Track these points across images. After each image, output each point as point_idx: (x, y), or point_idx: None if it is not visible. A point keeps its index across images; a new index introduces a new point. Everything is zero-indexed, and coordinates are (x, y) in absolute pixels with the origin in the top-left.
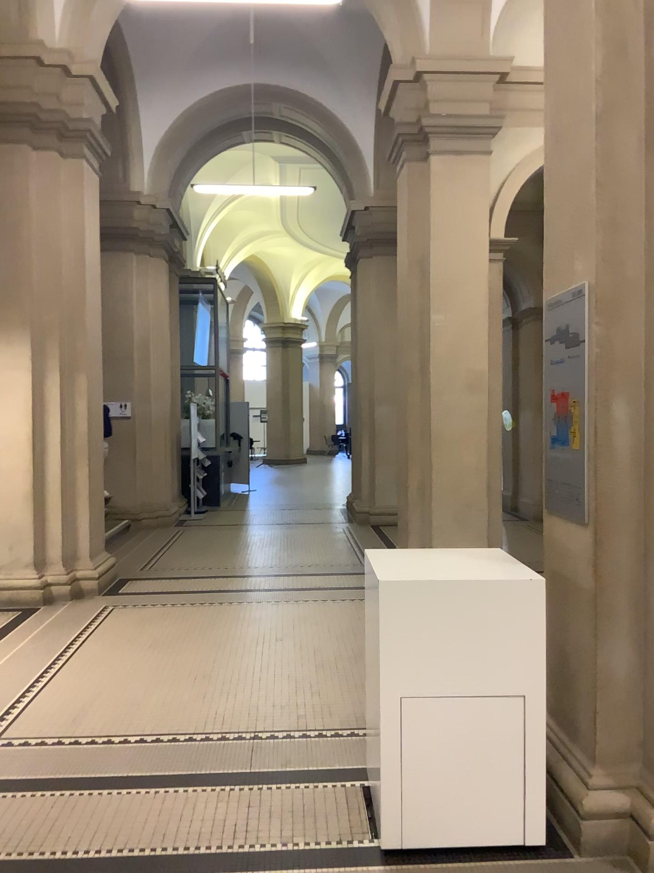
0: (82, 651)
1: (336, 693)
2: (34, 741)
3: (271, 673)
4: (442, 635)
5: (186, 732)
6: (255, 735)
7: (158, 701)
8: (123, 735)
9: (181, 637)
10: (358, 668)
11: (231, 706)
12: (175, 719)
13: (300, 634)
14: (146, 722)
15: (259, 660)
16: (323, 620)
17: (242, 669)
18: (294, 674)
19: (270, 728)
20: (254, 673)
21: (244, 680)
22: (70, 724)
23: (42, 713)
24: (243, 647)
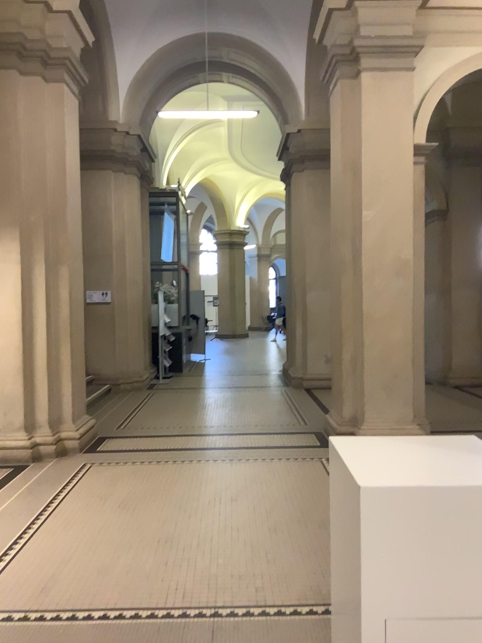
0: (58, 512)
1: (292, 563)
2: (0, 618)
3: (229, 538)
4: (437, 550)
5: (148, 608)
6: (215, 614)
7: (123, 569)
8: (87, 611)
9: (147, 498)
10: (310, 533)
11: (192, 577)
12: (138, 591)
13: (254, 495)
14: (111, 595)
15: (217, 523)
16: (274, 481)
17: (201, 534)
18: (250, 540)
19: (230, 605)
20: (213, 538)
21: (204, 545)
22: (37, 597)
23: (12, 584)
24: (202, 509)
